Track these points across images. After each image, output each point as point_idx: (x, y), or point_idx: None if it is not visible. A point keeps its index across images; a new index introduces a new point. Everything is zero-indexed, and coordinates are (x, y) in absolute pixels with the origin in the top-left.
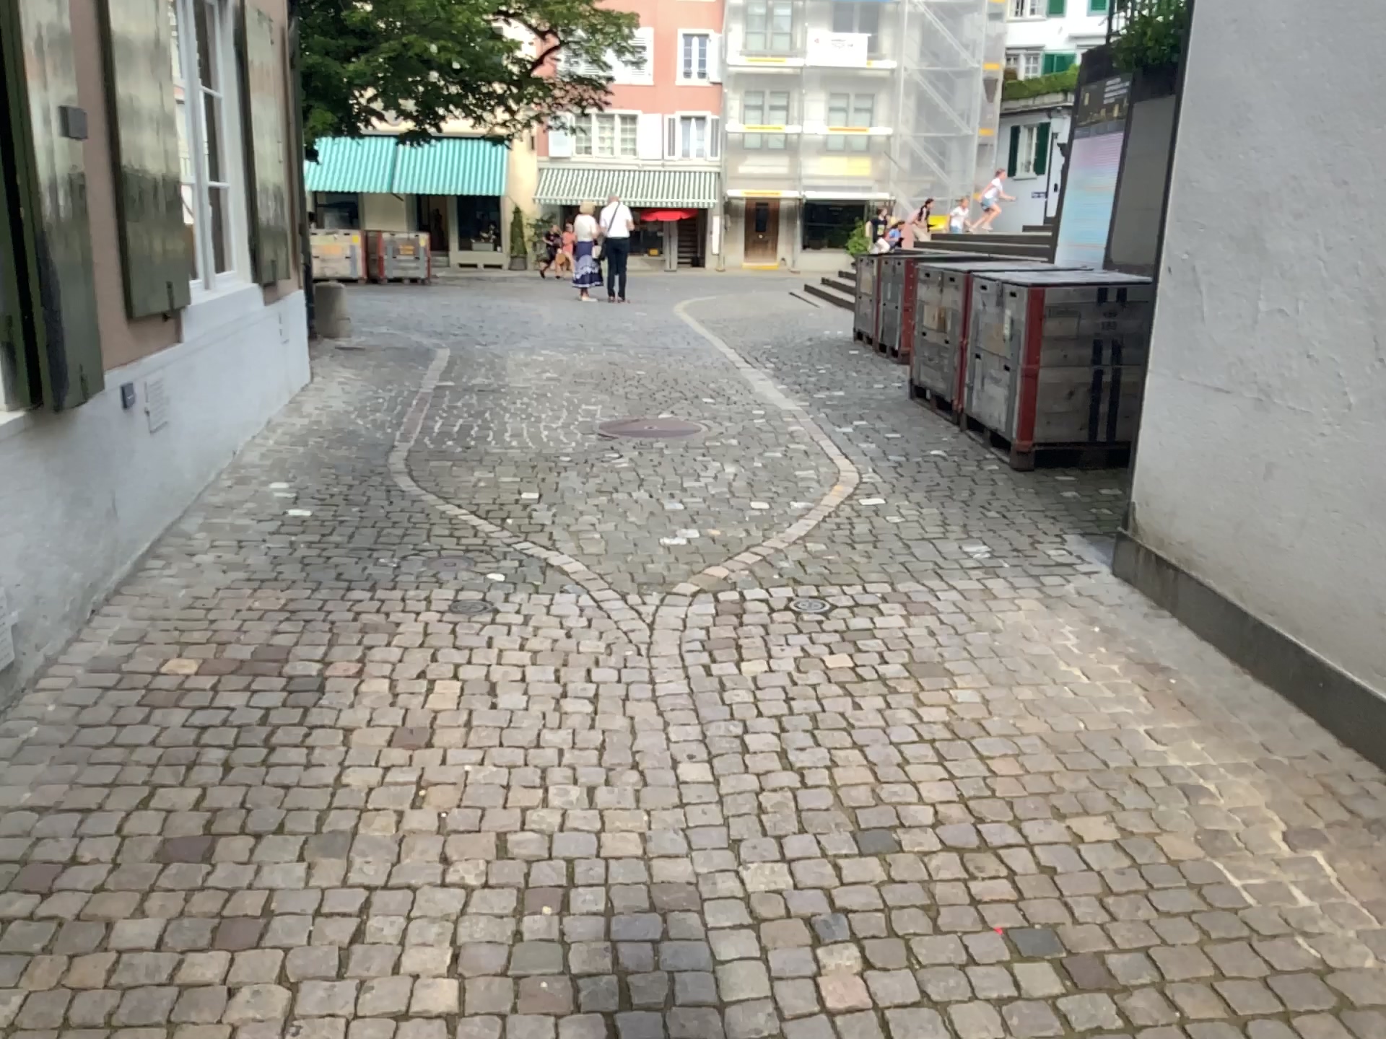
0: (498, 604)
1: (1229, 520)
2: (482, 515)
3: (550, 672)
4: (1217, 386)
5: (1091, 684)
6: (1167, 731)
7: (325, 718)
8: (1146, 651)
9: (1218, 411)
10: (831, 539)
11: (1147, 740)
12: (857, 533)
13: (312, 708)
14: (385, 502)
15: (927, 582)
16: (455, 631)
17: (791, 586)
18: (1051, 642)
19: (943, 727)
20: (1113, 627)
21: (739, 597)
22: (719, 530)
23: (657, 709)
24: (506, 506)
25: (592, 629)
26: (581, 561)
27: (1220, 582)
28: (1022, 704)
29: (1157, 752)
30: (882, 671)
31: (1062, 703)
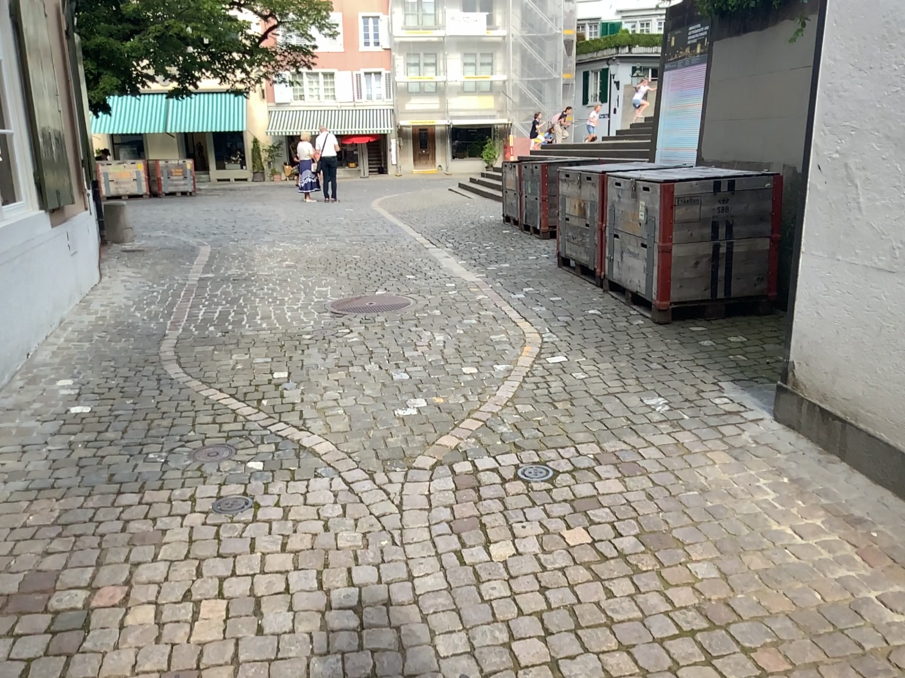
0: (260, 494)
1: (900, 382)
2: (241, 401)
3: (314, 576)
4: (880, 266)
5: (807, 545)
6: (899, 598)
7: (88, 668)
8: (837, 501)
9: (882, 288)
10: (536, 402)
11: (885, 611)
12: (556, 394)
13: (74, 657)
14: (157, 394)
15: (627, 440)
16: (221, 532)
17: (514, 454)
18: (753, 498)
19: (695, 613)
20: (798, 475)
21: (472, 468)
22: (442, 400)
23: (421, 614)
24: (261, 390)
25: (347, 517)
26: (329, 440)
27: (894, 436)
28: (756, 576)
29: (903, 628)
30: (619, 546)
31: (792, 572)
